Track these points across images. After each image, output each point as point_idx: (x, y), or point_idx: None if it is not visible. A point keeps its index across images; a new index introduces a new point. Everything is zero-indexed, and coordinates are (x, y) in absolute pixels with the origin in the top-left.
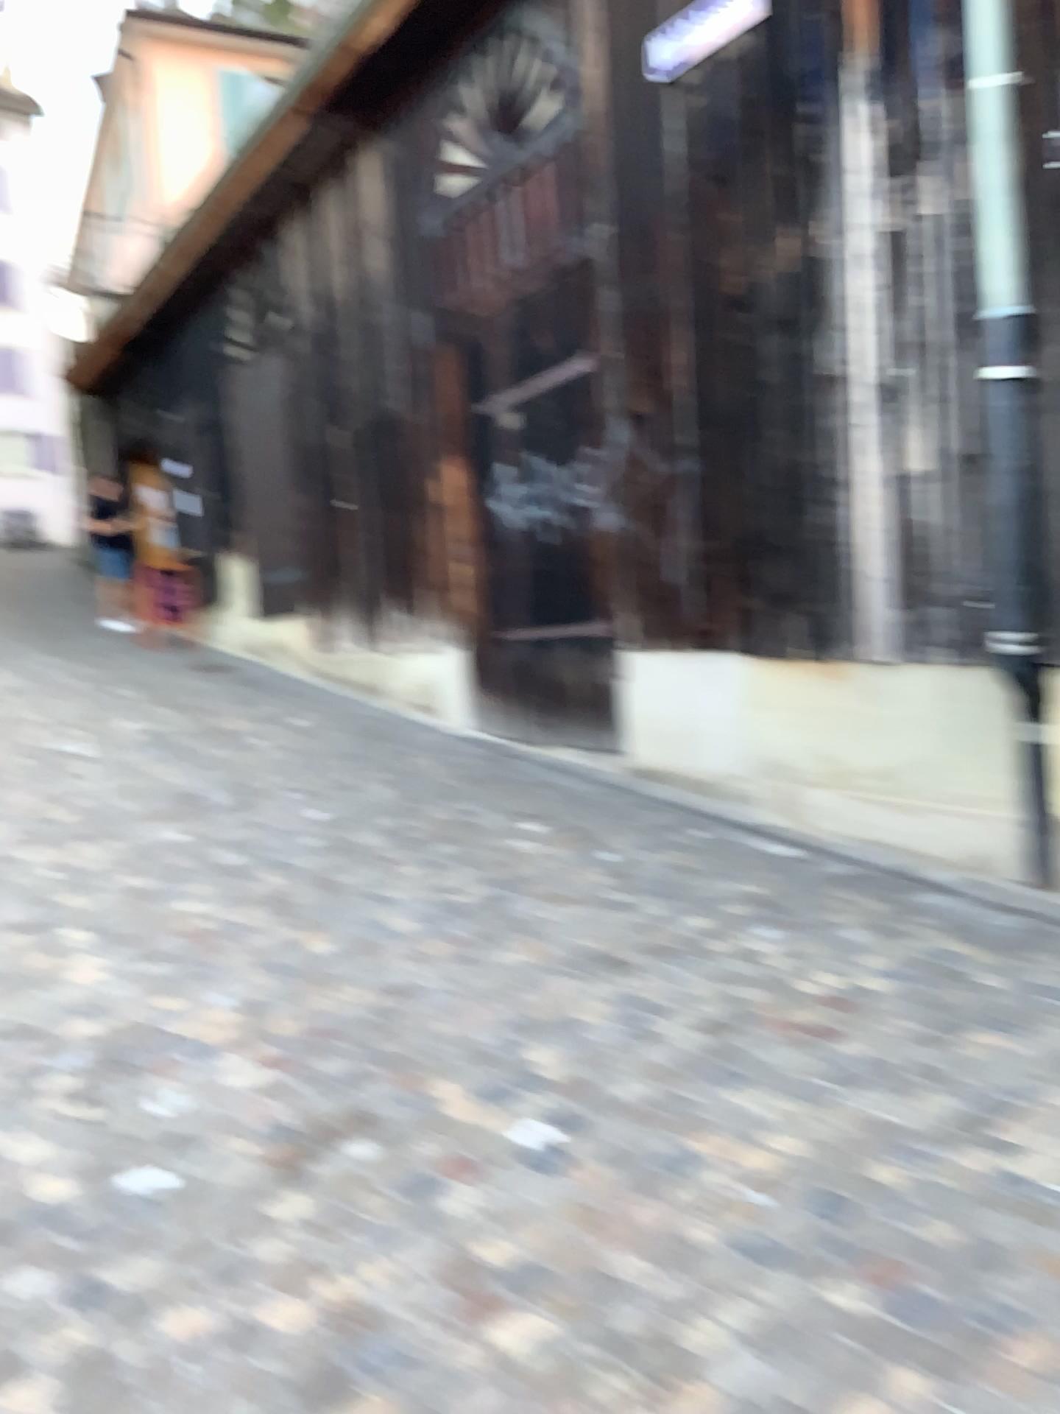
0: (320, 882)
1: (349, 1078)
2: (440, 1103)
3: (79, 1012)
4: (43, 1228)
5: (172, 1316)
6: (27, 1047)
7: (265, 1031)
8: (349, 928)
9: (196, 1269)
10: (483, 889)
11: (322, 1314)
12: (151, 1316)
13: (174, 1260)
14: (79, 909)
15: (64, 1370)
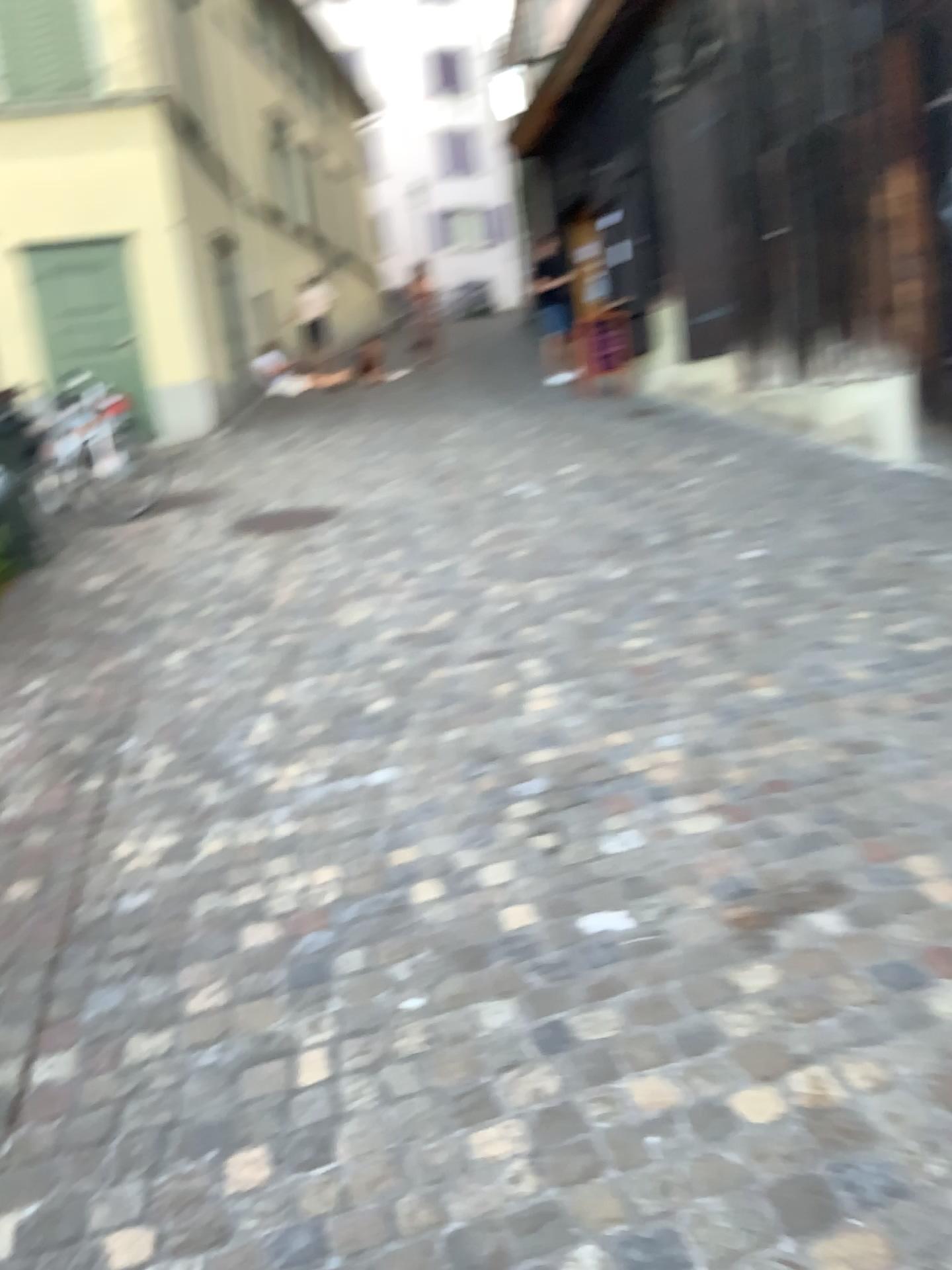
0: (764, 624)
1: (808, 839)
2: (915, 882)
3: (542, 744)
4: (516, 961)
5: (639, 1081)
6: (496, 773)
7: (718, 778)
8: (798, 674)
9: (661, 1032)
10: (945, 638)
11: (798, 1113)
12: (619, 1077)
13: (638, 1018)
14: (539, 642)
15: (537, 1118)
